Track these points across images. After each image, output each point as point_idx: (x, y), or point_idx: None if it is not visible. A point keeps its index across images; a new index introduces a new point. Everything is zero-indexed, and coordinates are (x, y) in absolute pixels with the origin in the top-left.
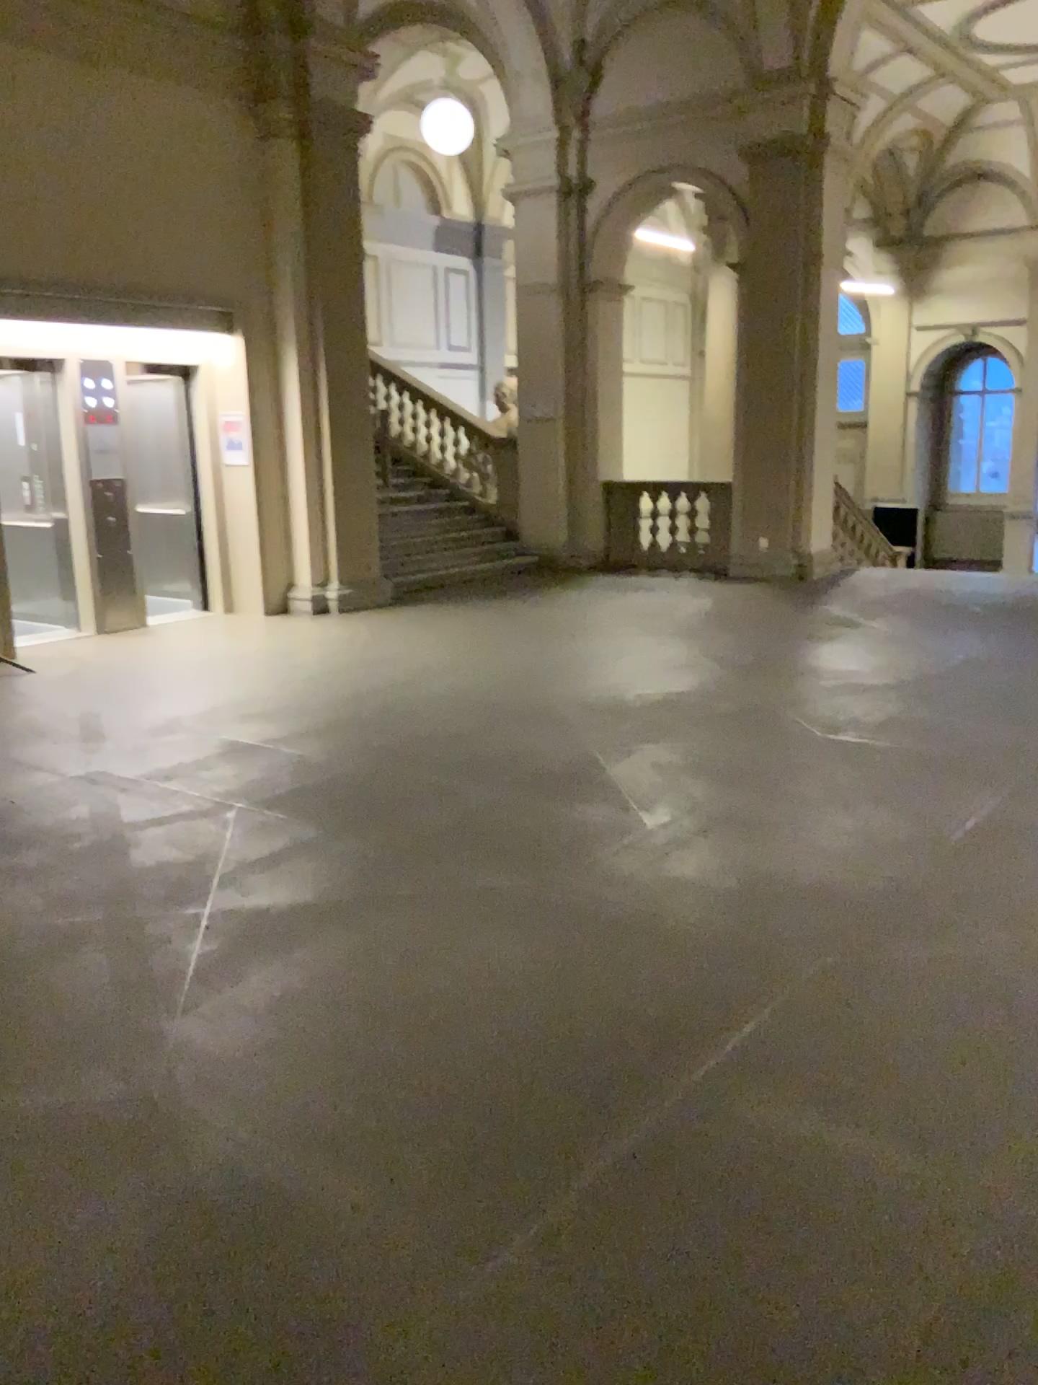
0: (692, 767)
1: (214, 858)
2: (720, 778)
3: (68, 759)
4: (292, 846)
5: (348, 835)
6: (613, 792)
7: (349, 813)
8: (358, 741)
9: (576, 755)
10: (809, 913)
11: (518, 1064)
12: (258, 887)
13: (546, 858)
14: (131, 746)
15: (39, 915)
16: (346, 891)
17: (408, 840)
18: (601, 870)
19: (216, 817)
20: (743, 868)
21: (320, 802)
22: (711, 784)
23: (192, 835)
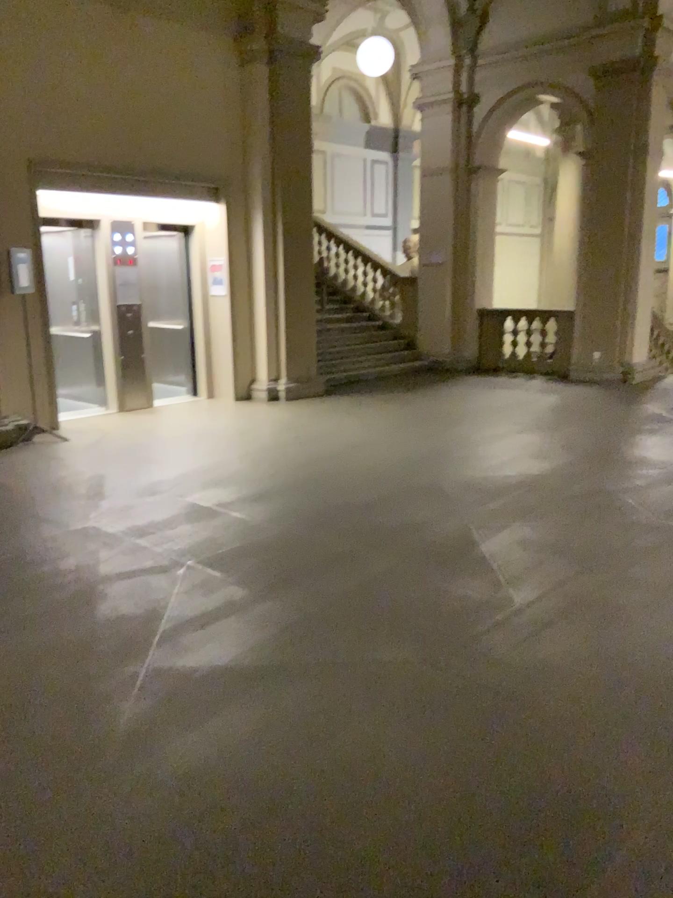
0: (550, 548)
1: (156, 619)
2: (573, 560)
3: (69, 516)
4: (221, 611)
5: (267, 601)
6: (485, 570)
7: (271, 578)
8: (285, 511)
9: (454, 532)
10: (666, 715)
11: (393, 894)
12: (187, 651)
13: (428, 636)
14: (117, 508)
15: (5, 669)
16: (257, 660)
17: (314, 609)
18: (475, 651)
19: (166, 577)
20: (600, 659)
21: (248, 567)
22: (567, 568)
23: (144, 594)
